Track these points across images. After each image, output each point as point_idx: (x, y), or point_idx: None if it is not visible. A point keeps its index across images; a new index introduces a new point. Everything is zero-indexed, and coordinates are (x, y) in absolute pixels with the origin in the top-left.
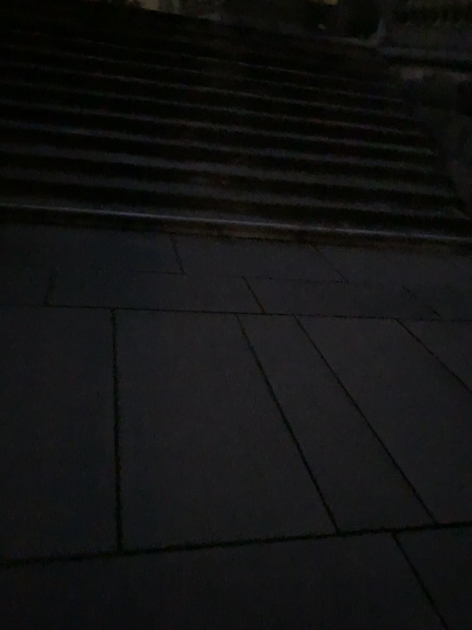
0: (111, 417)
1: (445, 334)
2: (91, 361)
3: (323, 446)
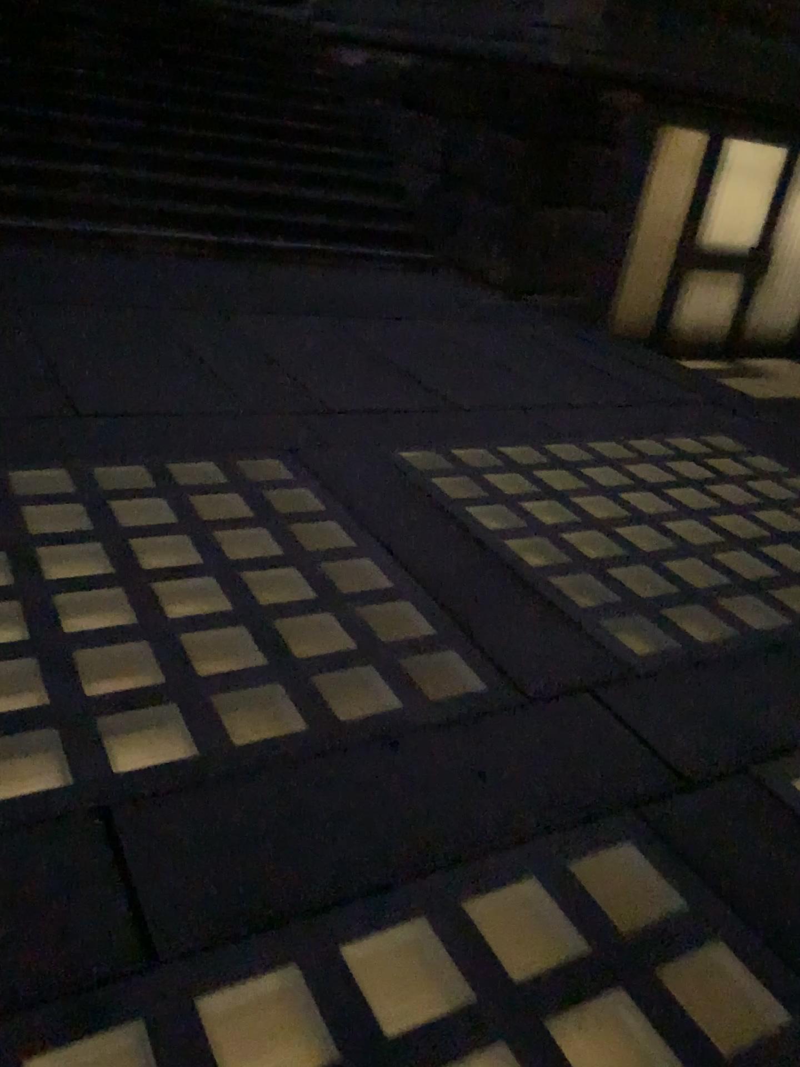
0: (48, 364)
1: (378, 325)
2: (13, 336)
3: (245, 379)
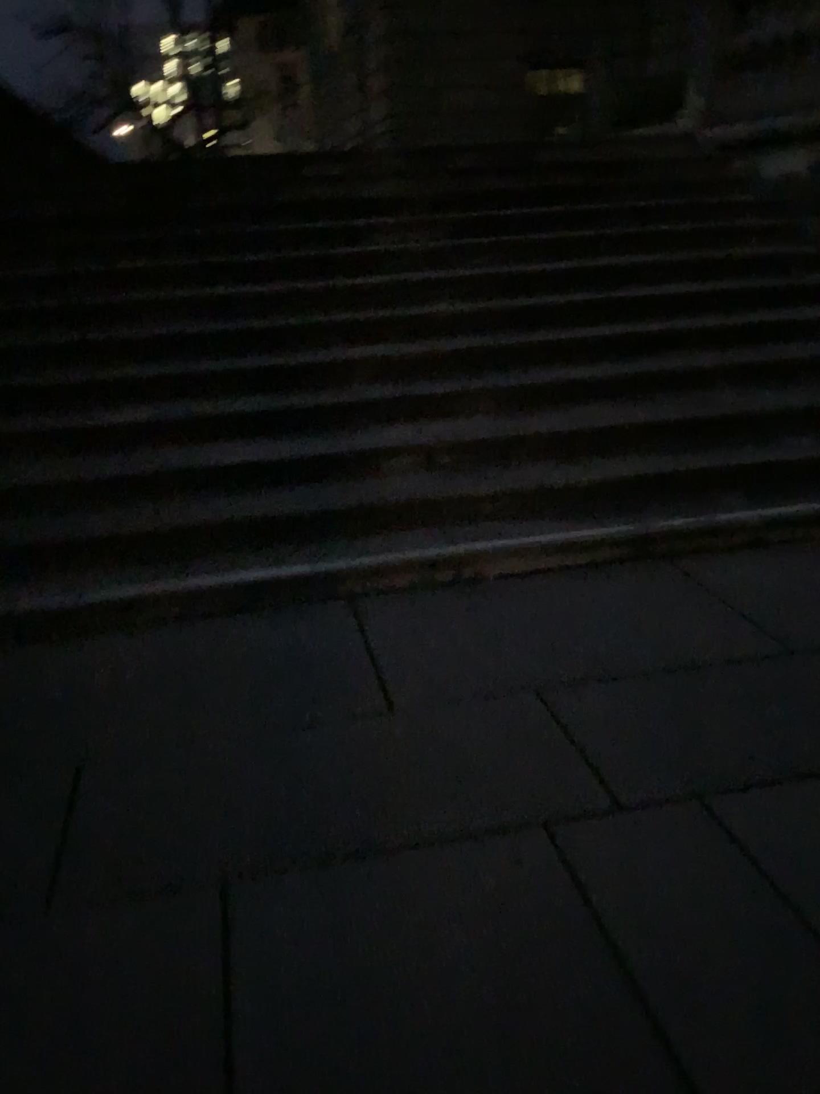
0: None
1: None
2: None
3: None
